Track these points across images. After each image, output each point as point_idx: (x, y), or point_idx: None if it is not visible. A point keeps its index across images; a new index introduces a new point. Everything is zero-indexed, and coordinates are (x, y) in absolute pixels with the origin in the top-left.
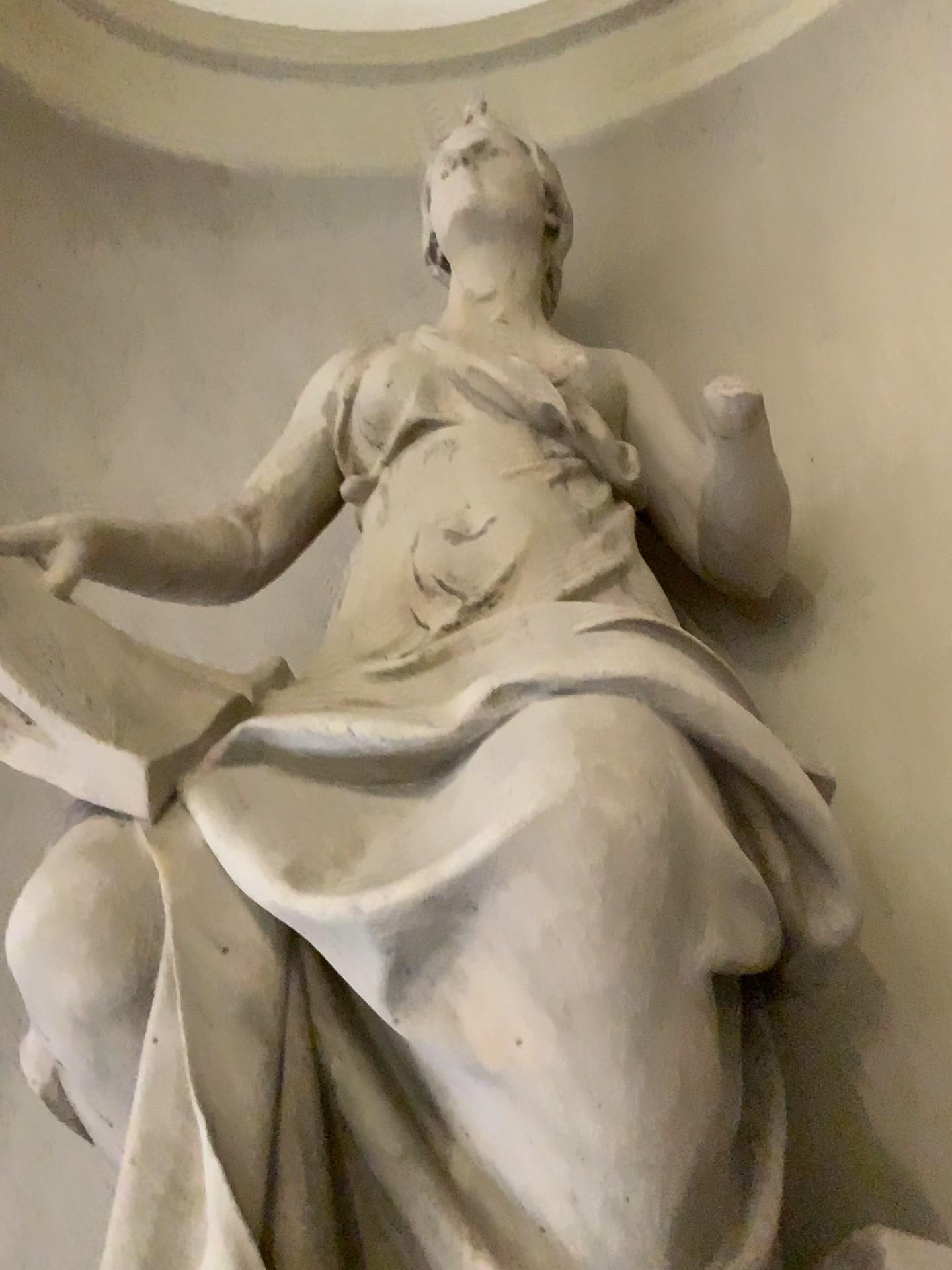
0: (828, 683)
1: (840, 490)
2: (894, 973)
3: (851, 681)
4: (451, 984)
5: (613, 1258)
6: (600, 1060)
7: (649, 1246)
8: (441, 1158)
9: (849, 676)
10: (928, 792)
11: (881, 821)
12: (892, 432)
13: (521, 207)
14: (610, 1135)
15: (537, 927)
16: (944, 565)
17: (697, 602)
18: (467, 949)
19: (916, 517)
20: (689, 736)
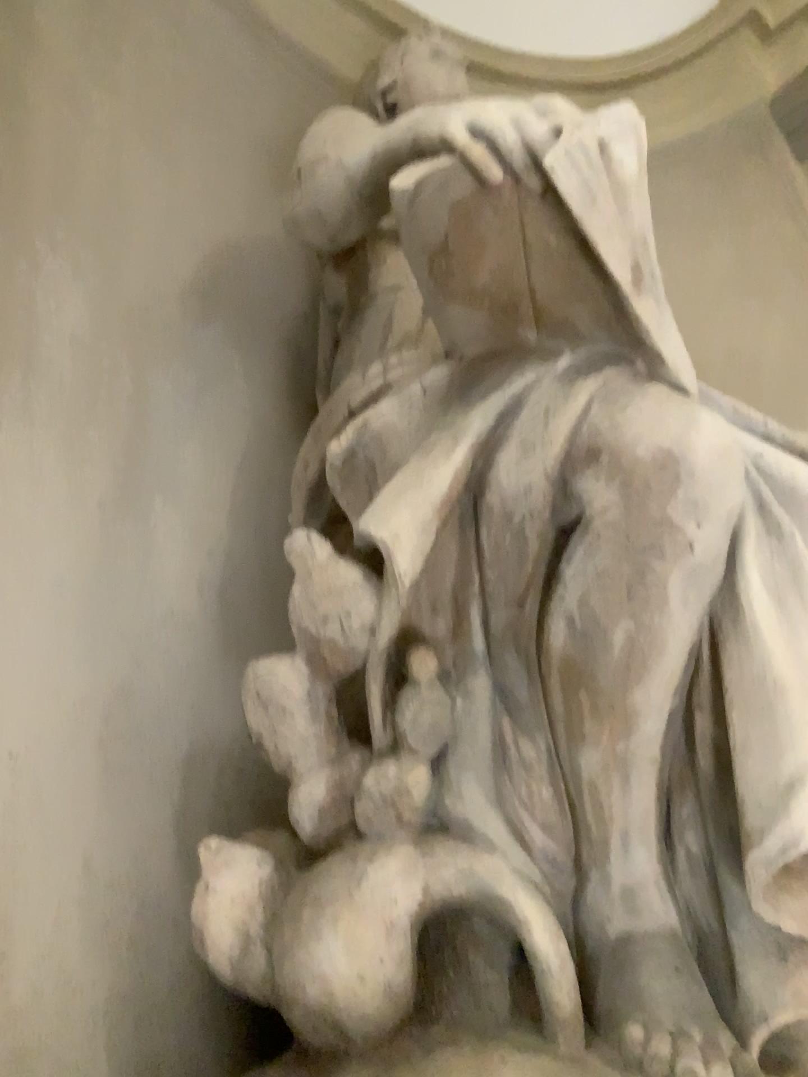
0: None
1: None
2: None
3: None
4: None
5: None
6: None
7: None
8: None
9: None
10: None
11: None
12: None
13: None
14: None
15: None
16: None
17: None
18: None
19: None
20: None
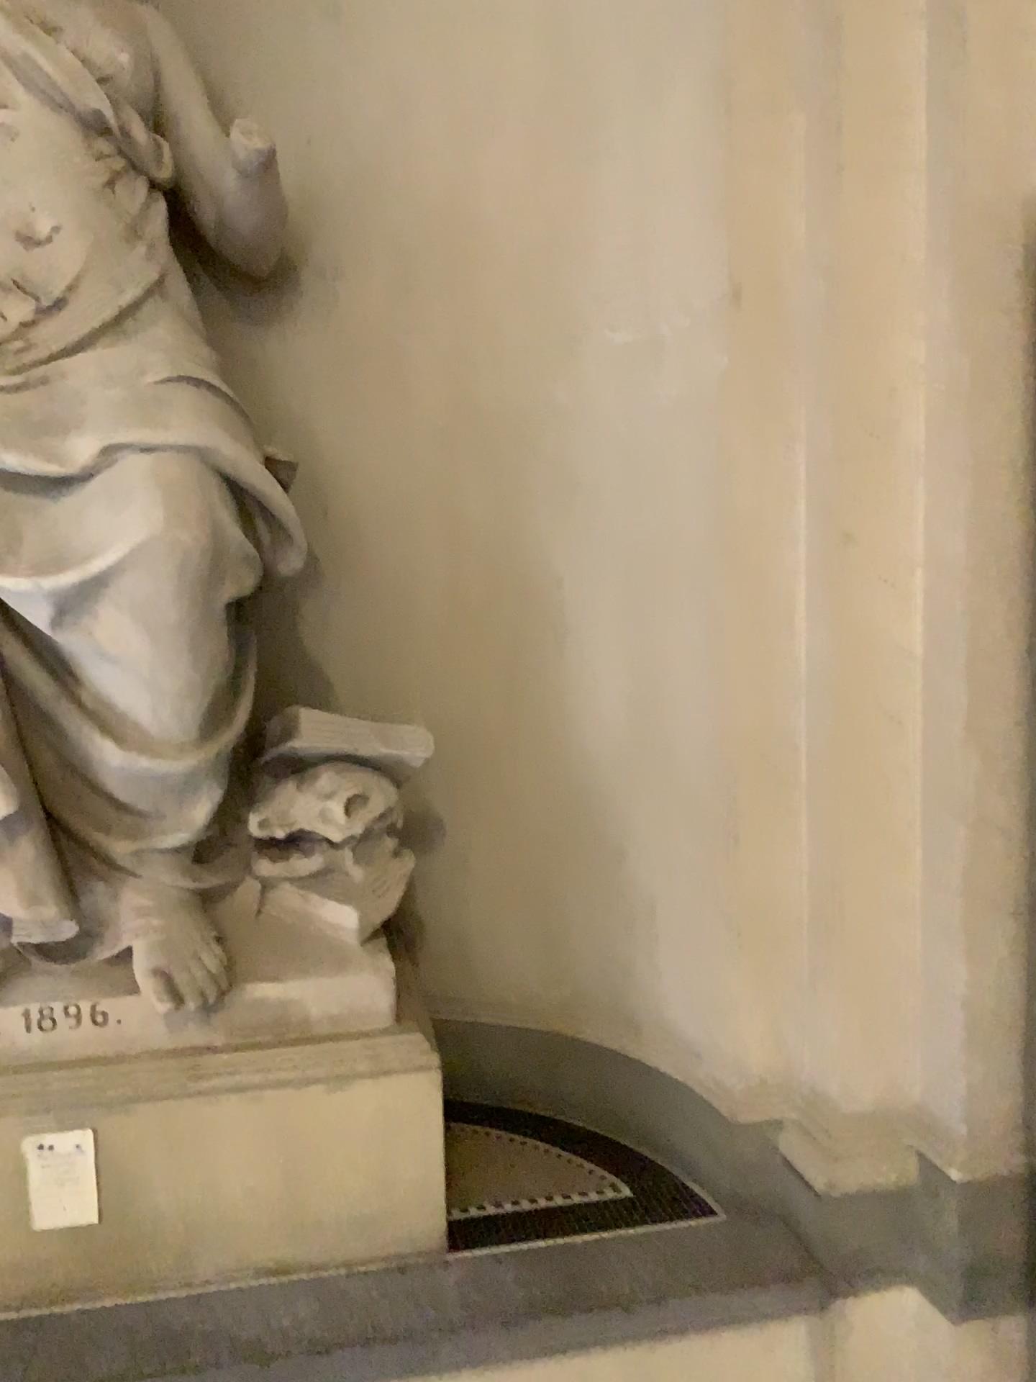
0: (296, 347)
1: (323, 184)
2: (316, 555)
3: (313, 349)
4: (88, 614)
5: (168, 731)
6: (169, 649)
7: (185, 725)
8: (72, 691)
9: (312, 345)
10: (352, 441)
11: (321, 456)
12: (368, 145)
13: None
14: (171, 680)
15: (141, 591)
16: (387, 274)
17: (202, 262)
18: (99, 598)
19: (375, 227)
20: (218, 473)
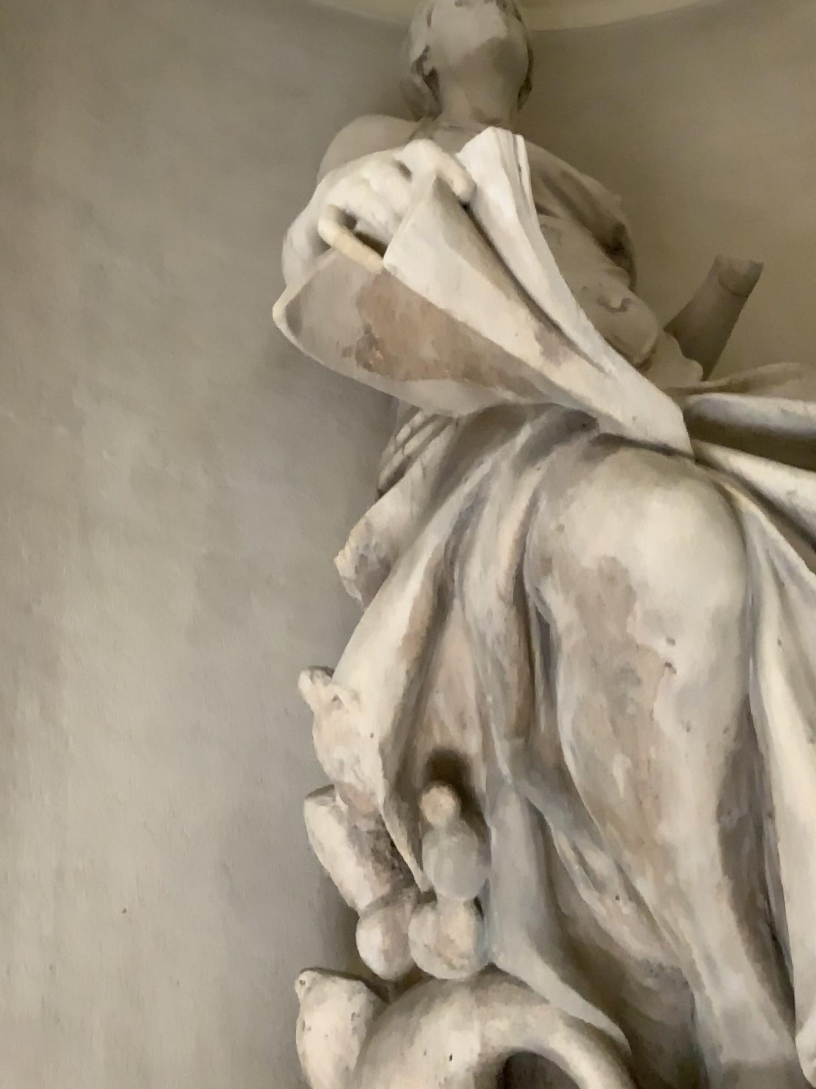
0: None
1: None
2: None
3: None
4: None
5: None
6: None
7: None
8: None
9: None
10: None
11: None
12: None
13: (518, 43)
14: None
15: None
16: None
17: None
18: None
19: None
20: None
